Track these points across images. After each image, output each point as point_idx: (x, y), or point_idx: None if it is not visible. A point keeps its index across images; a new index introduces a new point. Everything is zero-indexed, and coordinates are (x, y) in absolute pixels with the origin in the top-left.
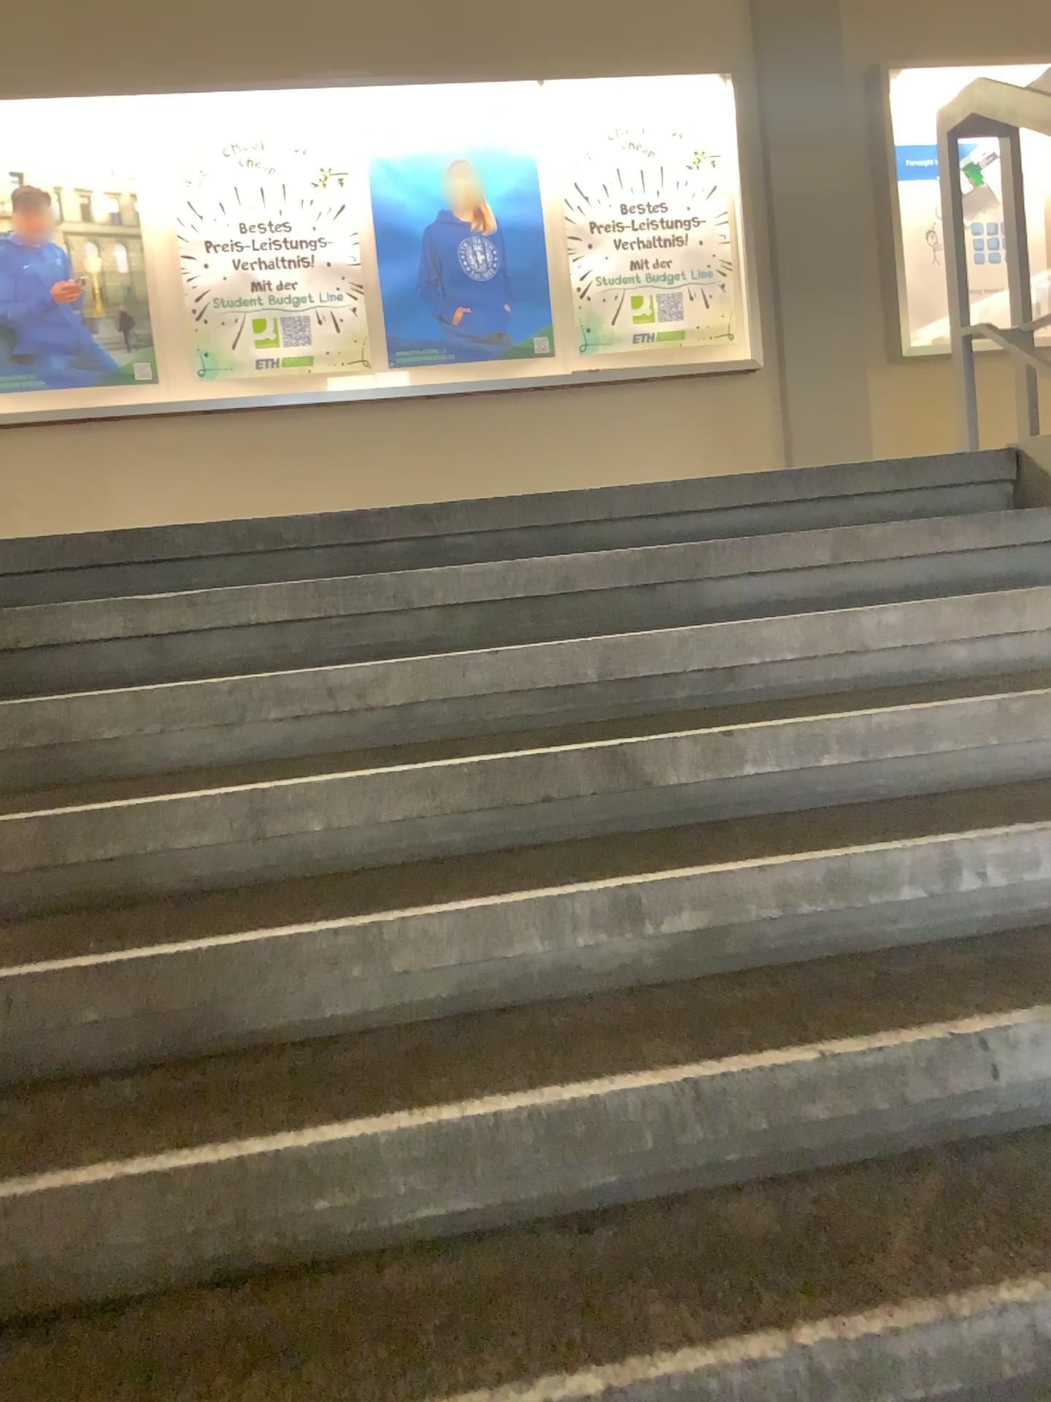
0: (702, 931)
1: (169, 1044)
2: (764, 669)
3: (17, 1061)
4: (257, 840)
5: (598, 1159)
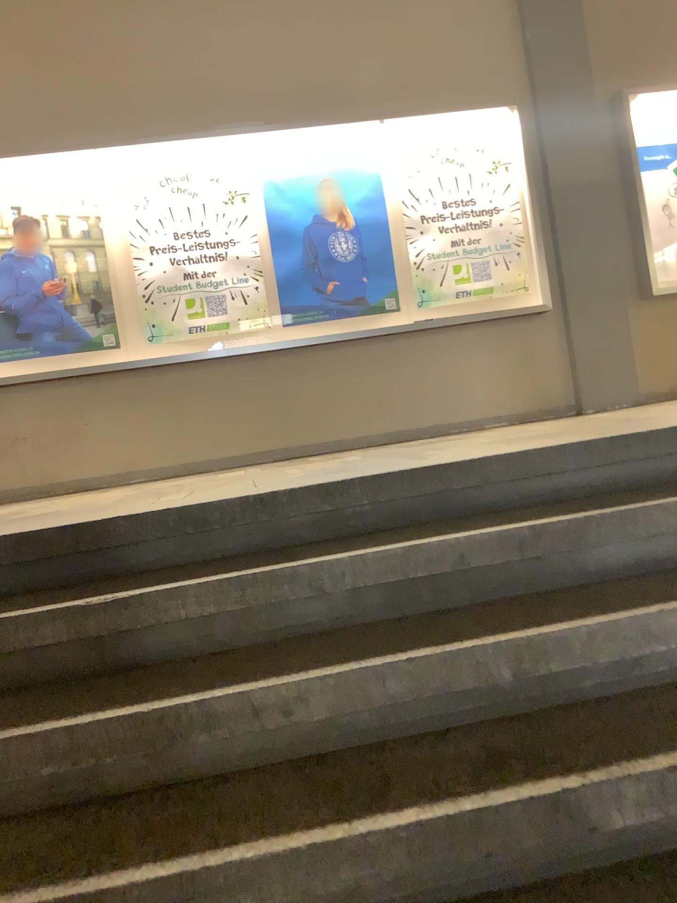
0: None
1: None
2: (664, 655)
3: None
4: None
5: None
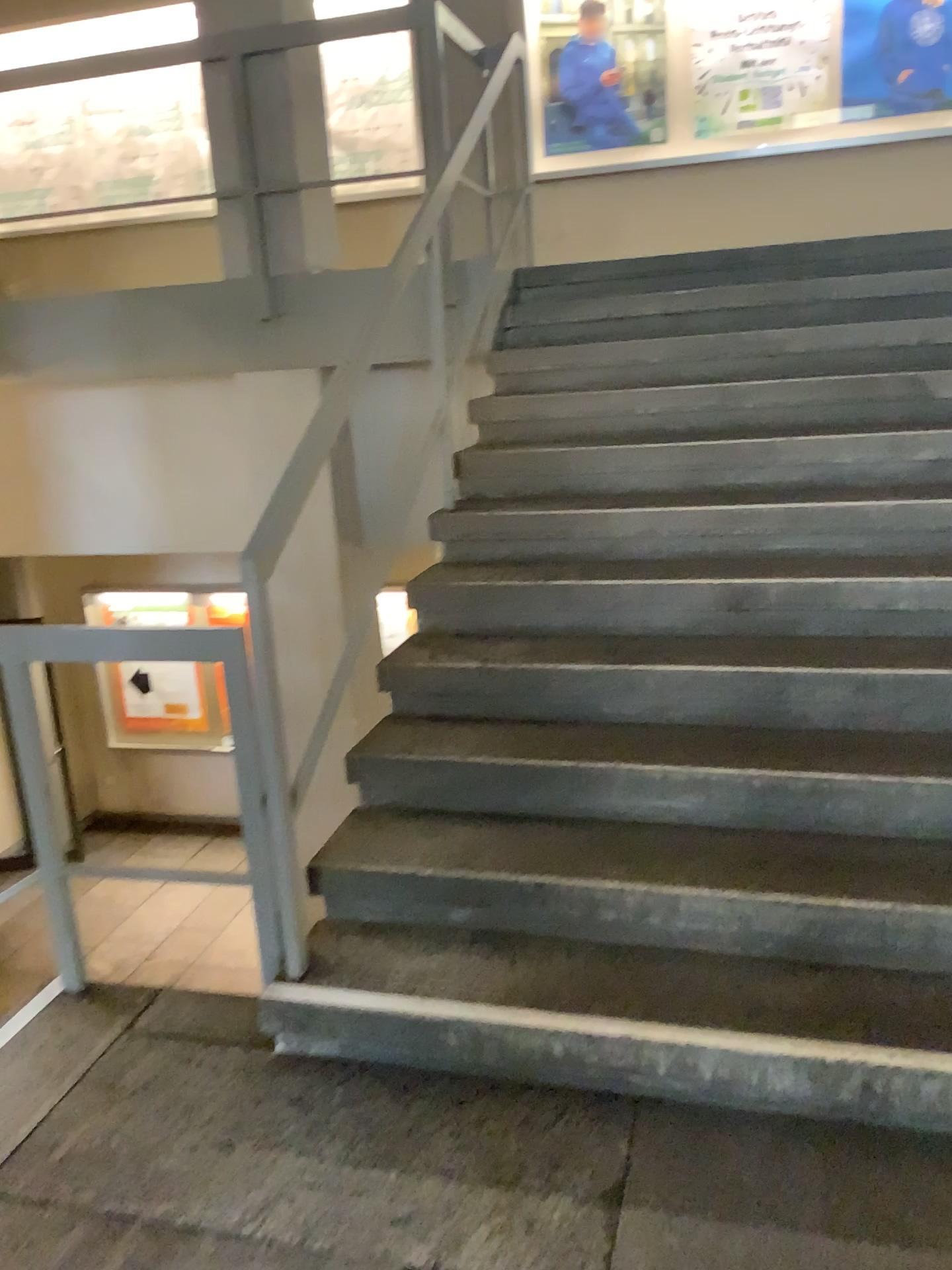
0: (936, 463)
1: (682, 483)
2: None
3: (621, 482)
4: (725, 410)
5: (858, 534)
